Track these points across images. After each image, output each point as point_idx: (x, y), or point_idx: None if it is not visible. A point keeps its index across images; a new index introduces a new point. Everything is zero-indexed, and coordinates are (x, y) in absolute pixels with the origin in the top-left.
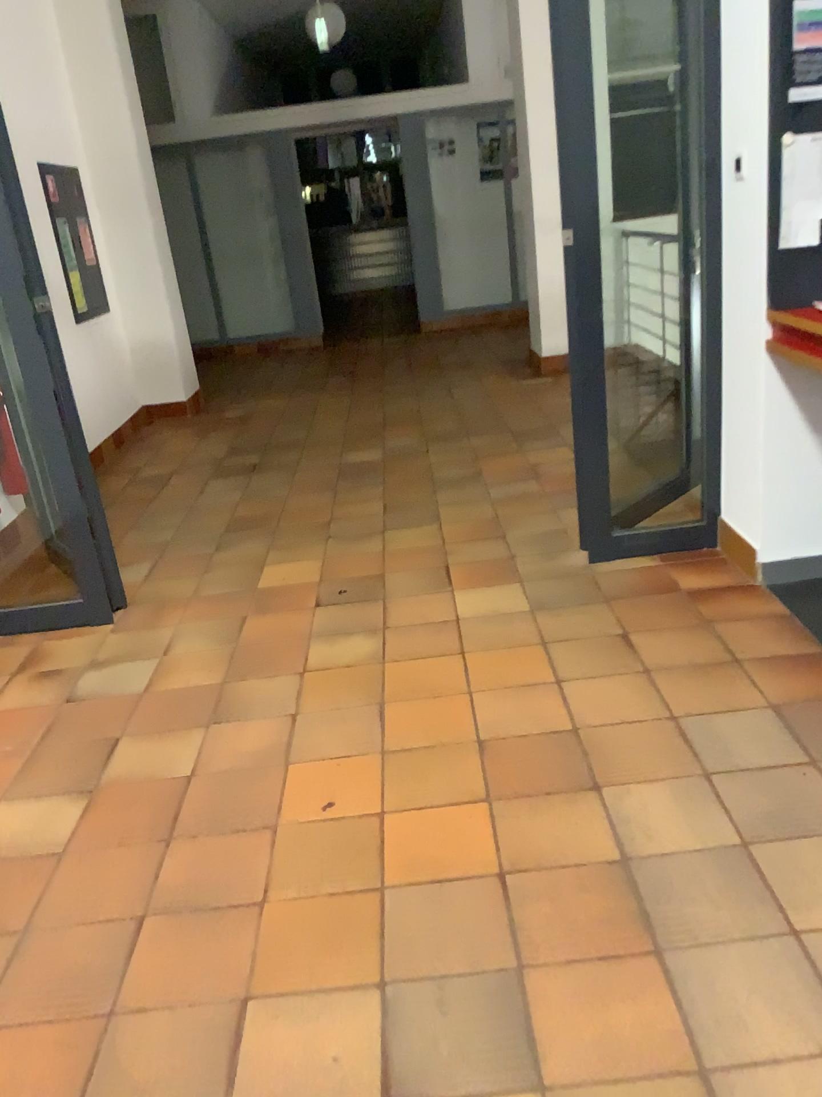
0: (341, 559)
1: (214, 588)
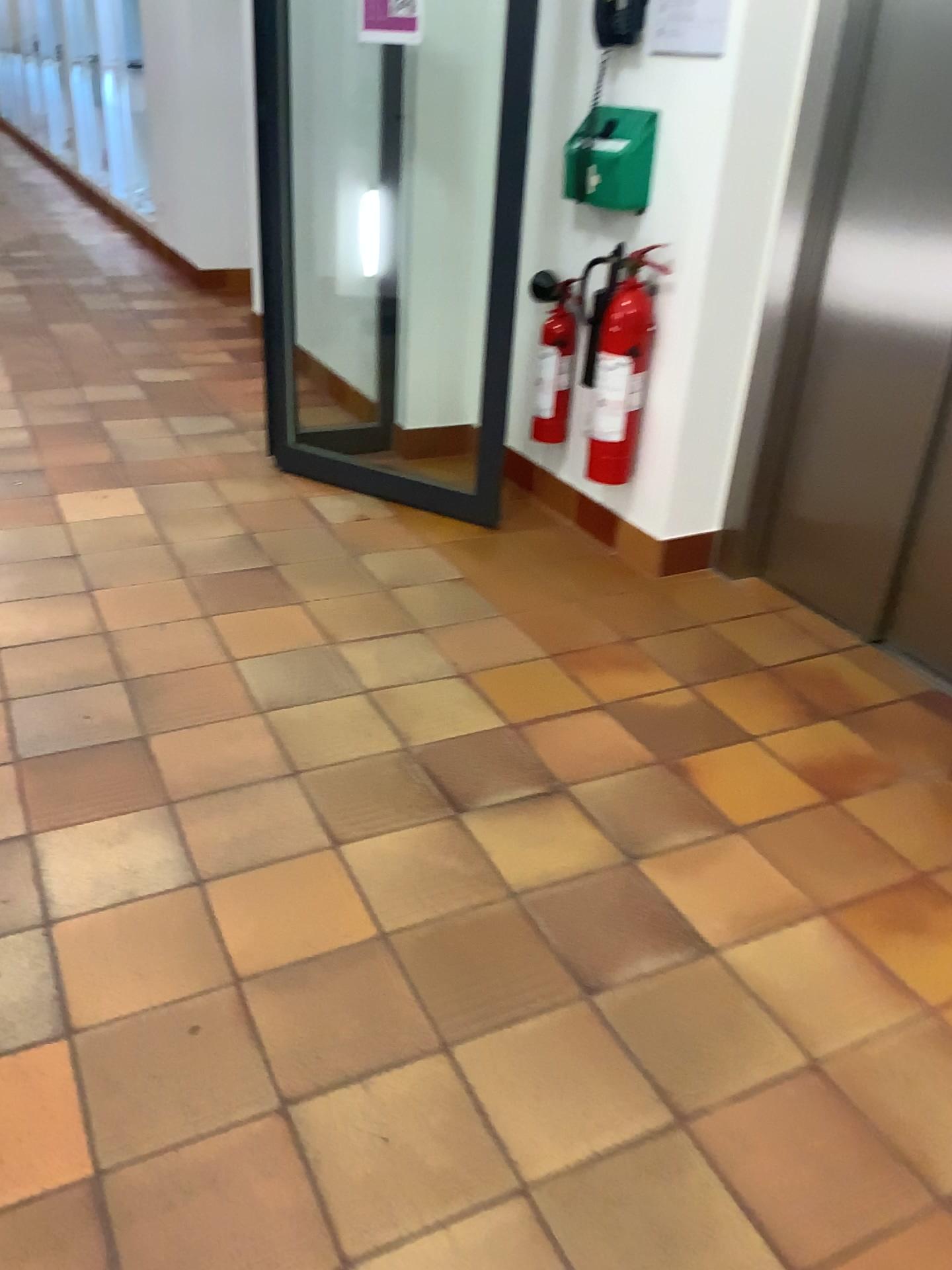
0: (37, 521)
1: (188, 485)
